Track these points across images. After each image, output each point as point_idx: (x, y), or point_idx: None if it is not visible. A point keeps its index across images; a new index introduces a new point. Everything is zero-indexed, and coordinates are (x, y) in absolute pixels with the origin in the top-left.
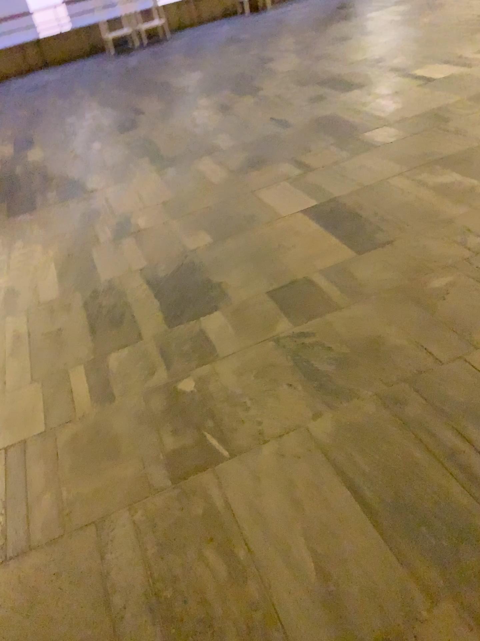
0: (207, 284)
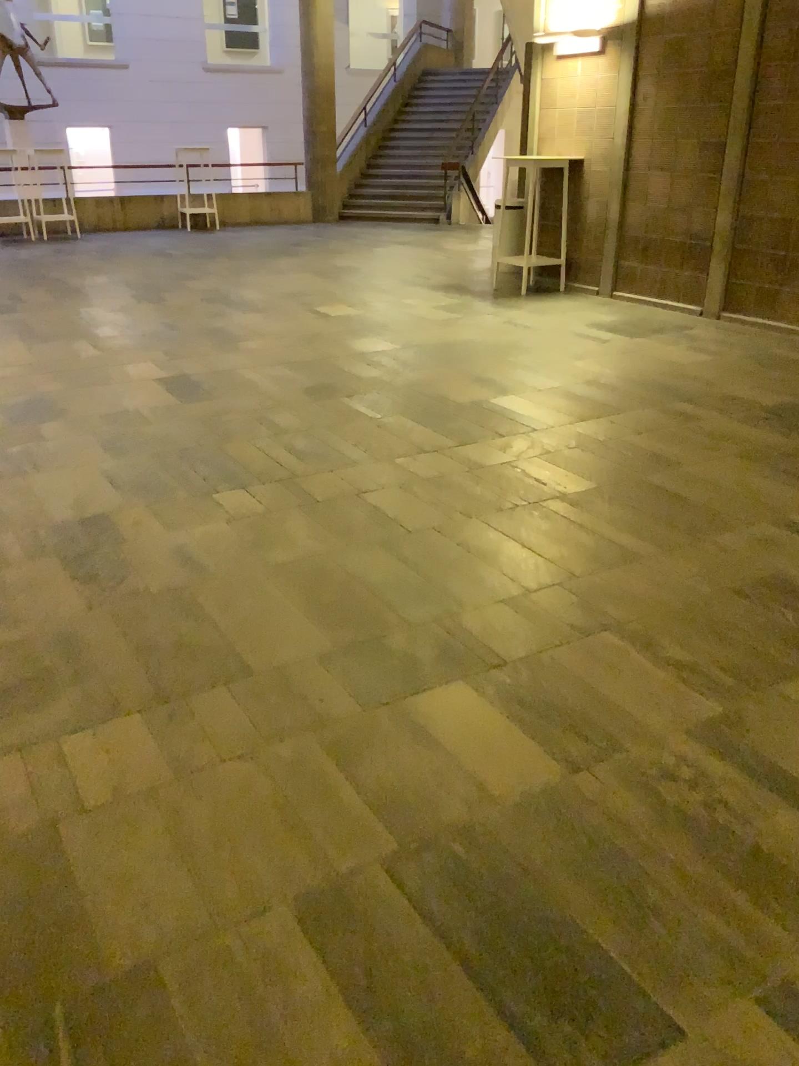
0: (49, 410)
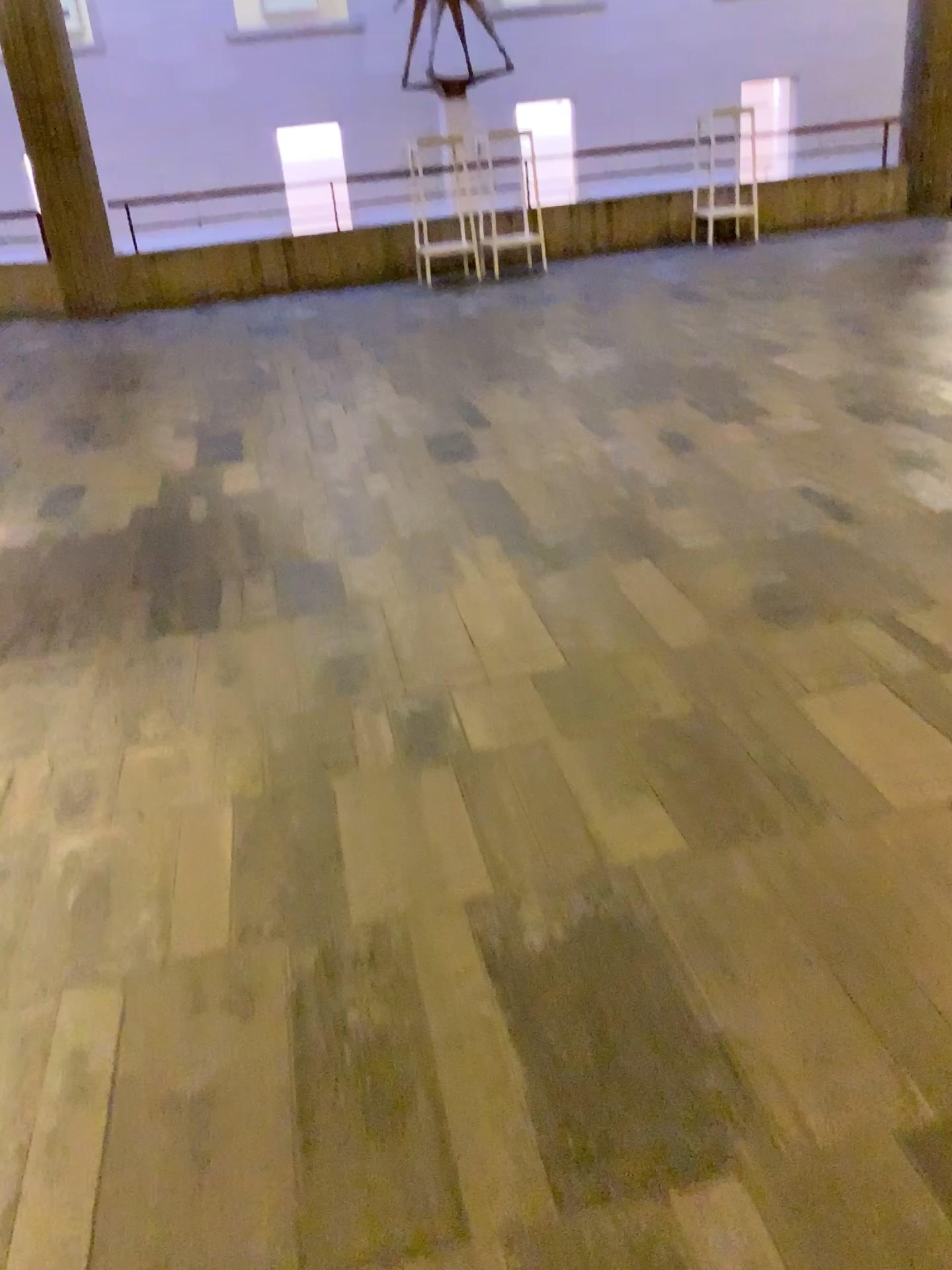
0: (687, 1029)
